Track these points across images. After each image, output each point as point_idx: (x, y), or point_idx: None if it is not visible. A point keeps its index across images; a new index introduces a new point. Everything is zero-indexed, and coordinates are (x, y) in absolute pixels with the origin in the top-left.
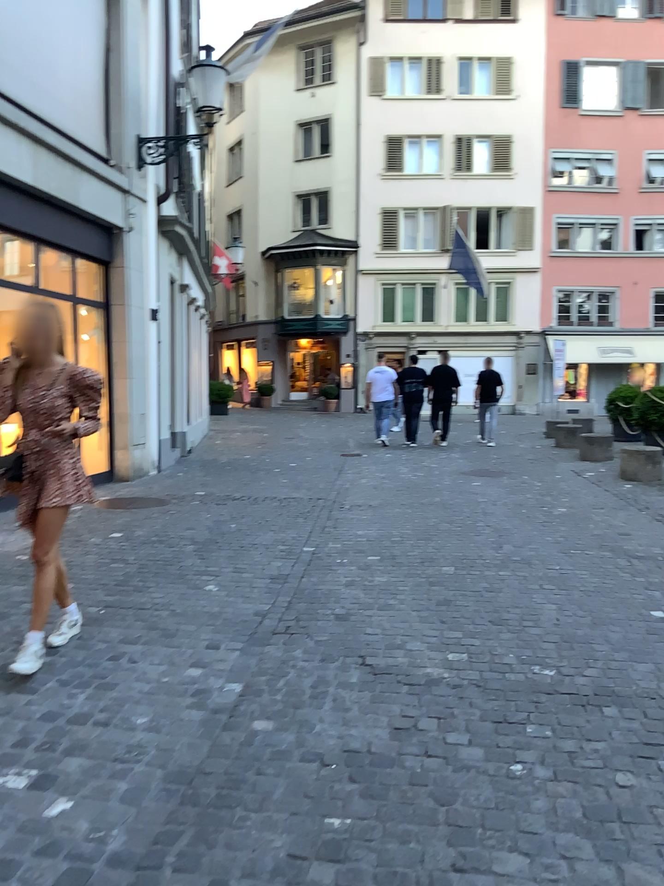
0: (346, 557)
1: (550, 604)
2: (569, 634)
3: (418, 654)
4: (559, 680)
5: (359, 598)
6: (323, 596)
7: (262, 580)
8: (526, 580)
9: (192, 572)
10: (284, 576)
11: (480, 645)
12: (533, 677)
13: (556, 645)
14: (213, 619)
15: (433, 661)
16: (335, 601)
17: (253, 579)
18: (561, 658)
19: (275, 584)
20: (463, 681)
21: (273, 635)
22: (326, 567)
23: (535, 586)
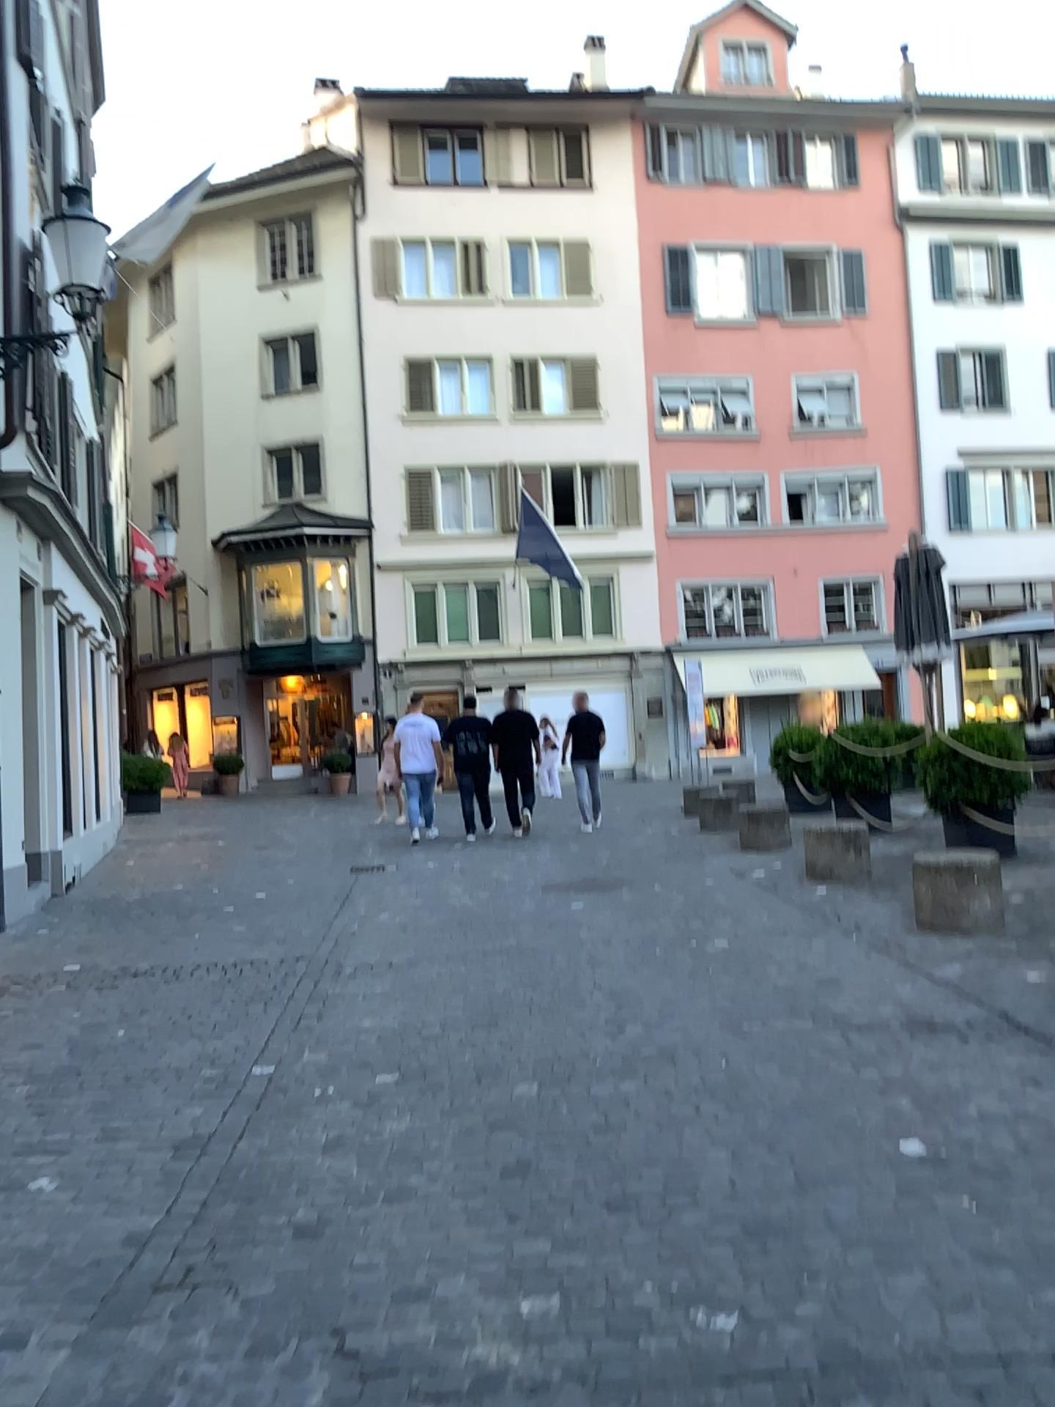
0: (330, 1082)
1: (716, 1151)
2: (757, 1219)
3: (457, 1310)
4: (748, 1342)
5: (348, 1178)
6: (275, 1180)
7: (156, 1153)
8: (668, 1101)
9: (11, 1149)
10: (202, 1139)
11: (586, 1268)
12: (695, 1340)
13: (736, 1249)
14: (27, 1268)
15: (489, 1325)
16: (299, 1190)
17: (137, 1152)
18: (747, 1284)
19: (180, 1160)
20: (551, 1372)
21: (153, 1295)
22: (290, 1108)
23: (686, 1112)
